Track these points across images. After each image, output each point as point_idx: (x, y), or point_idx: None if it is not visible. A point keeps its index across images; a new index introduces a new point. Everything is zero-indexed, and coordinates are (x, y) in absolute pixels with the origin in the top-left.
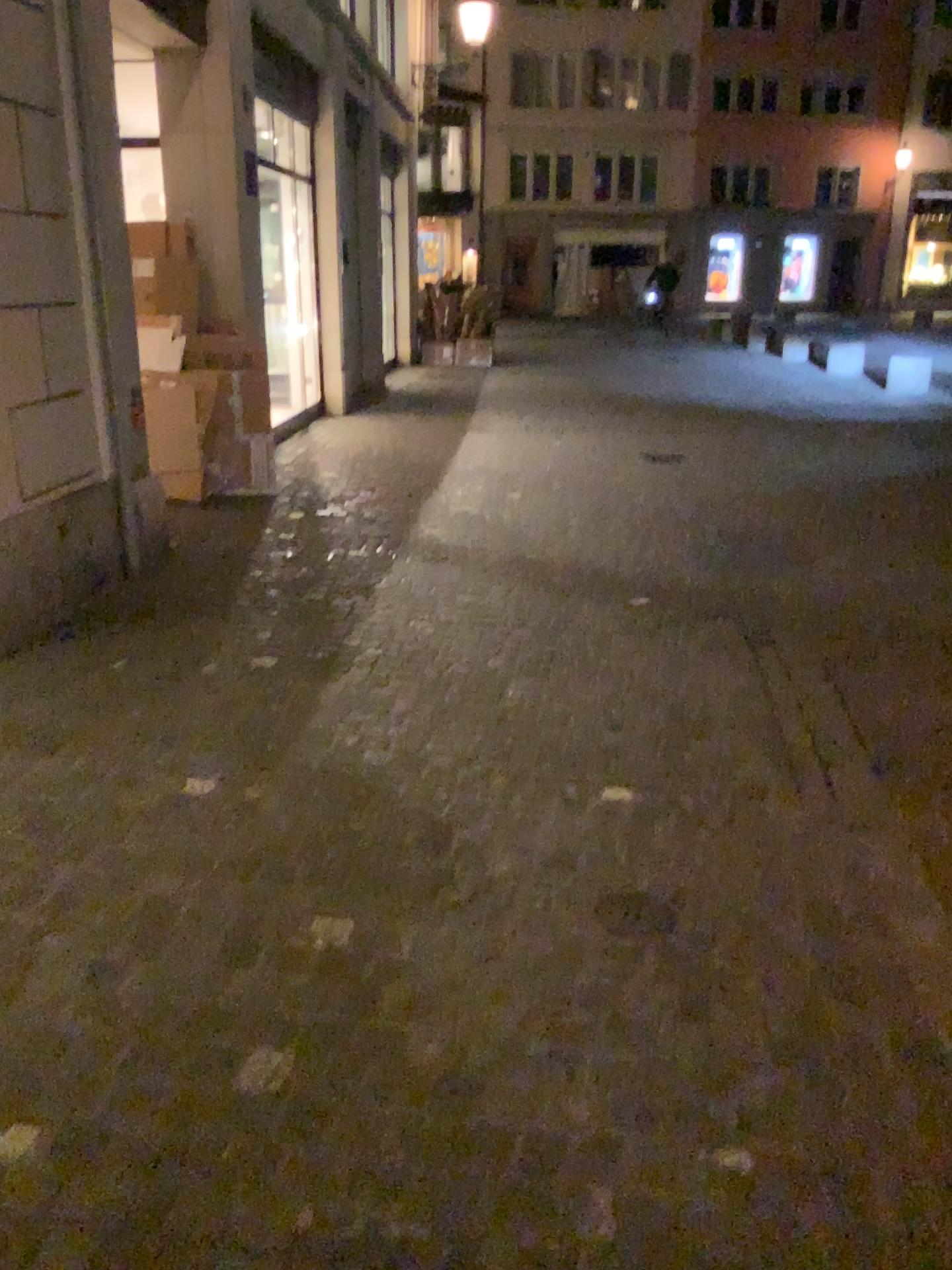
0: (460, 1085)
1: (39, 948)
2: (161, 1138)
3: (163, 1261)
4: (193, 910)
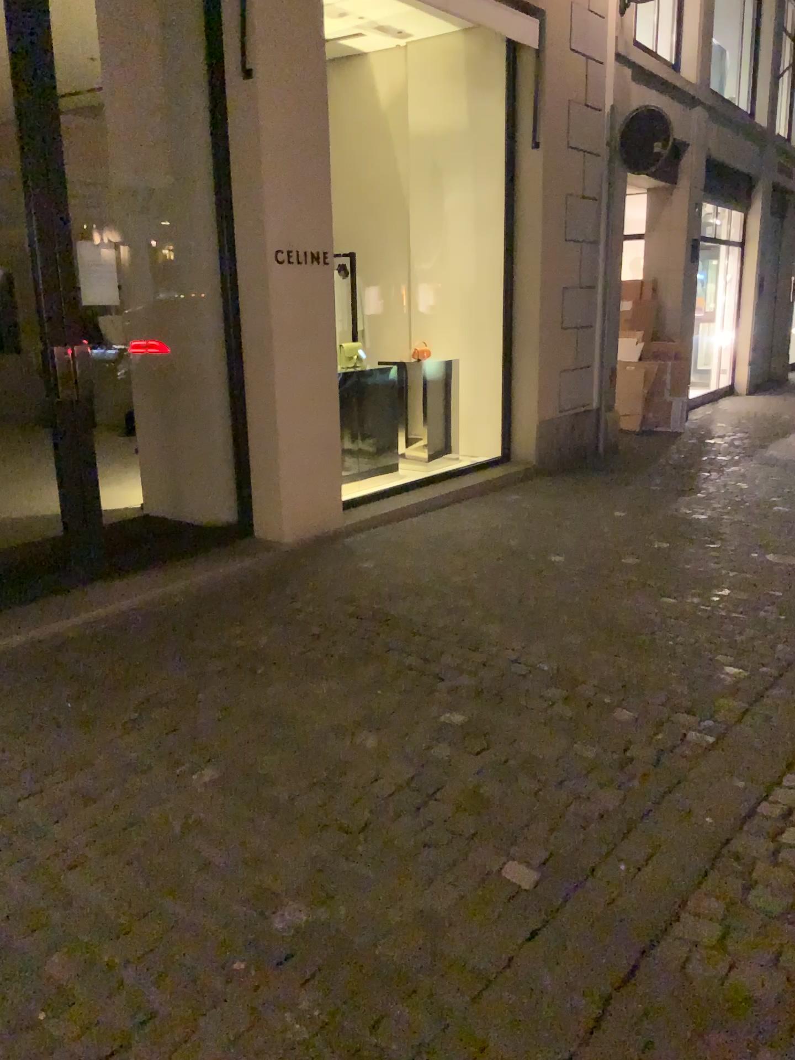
0: (691, 570)
1: (563, 532)
2: (598, 562)
3: (597, 573)
4: (613, 533)
